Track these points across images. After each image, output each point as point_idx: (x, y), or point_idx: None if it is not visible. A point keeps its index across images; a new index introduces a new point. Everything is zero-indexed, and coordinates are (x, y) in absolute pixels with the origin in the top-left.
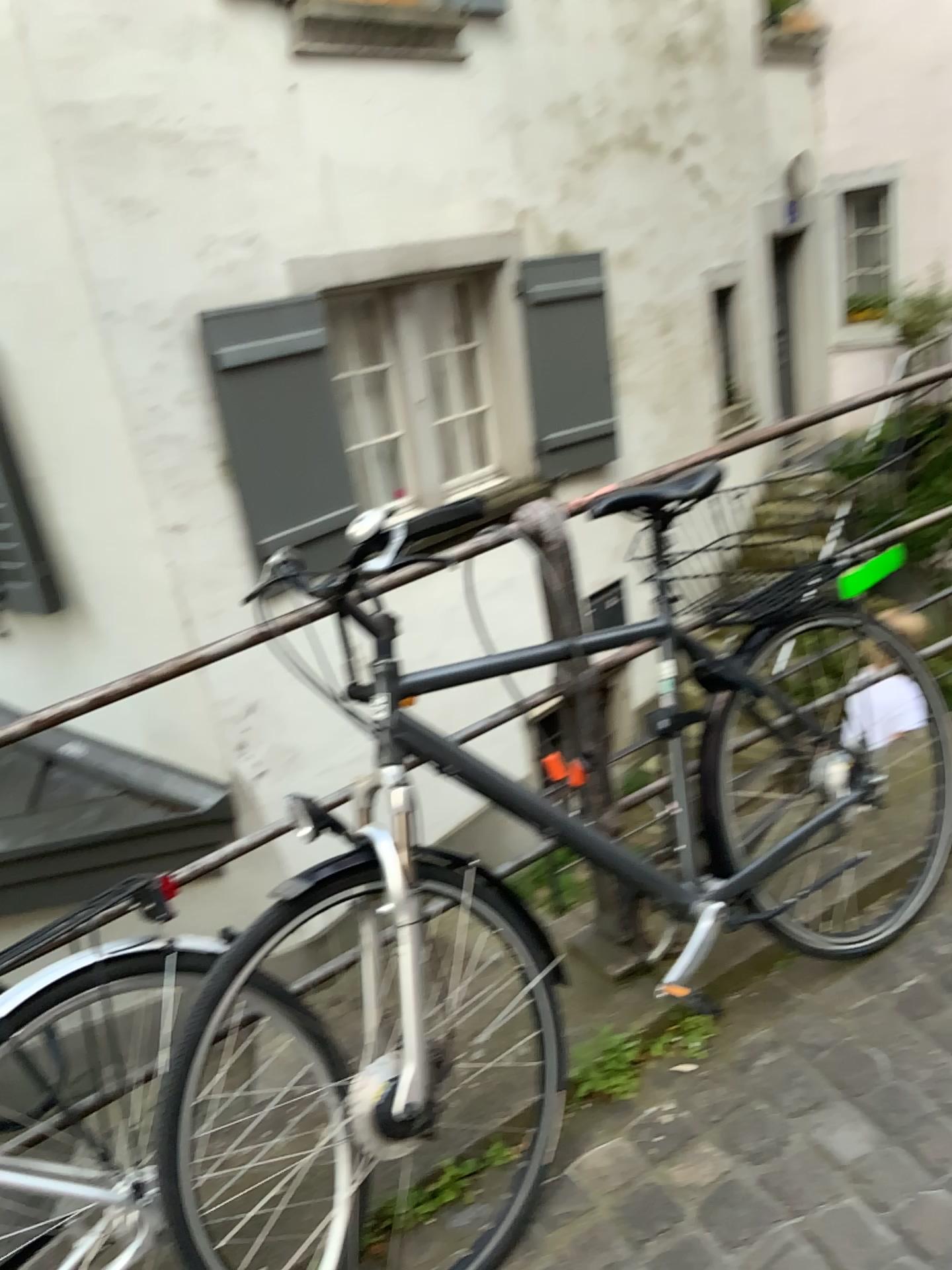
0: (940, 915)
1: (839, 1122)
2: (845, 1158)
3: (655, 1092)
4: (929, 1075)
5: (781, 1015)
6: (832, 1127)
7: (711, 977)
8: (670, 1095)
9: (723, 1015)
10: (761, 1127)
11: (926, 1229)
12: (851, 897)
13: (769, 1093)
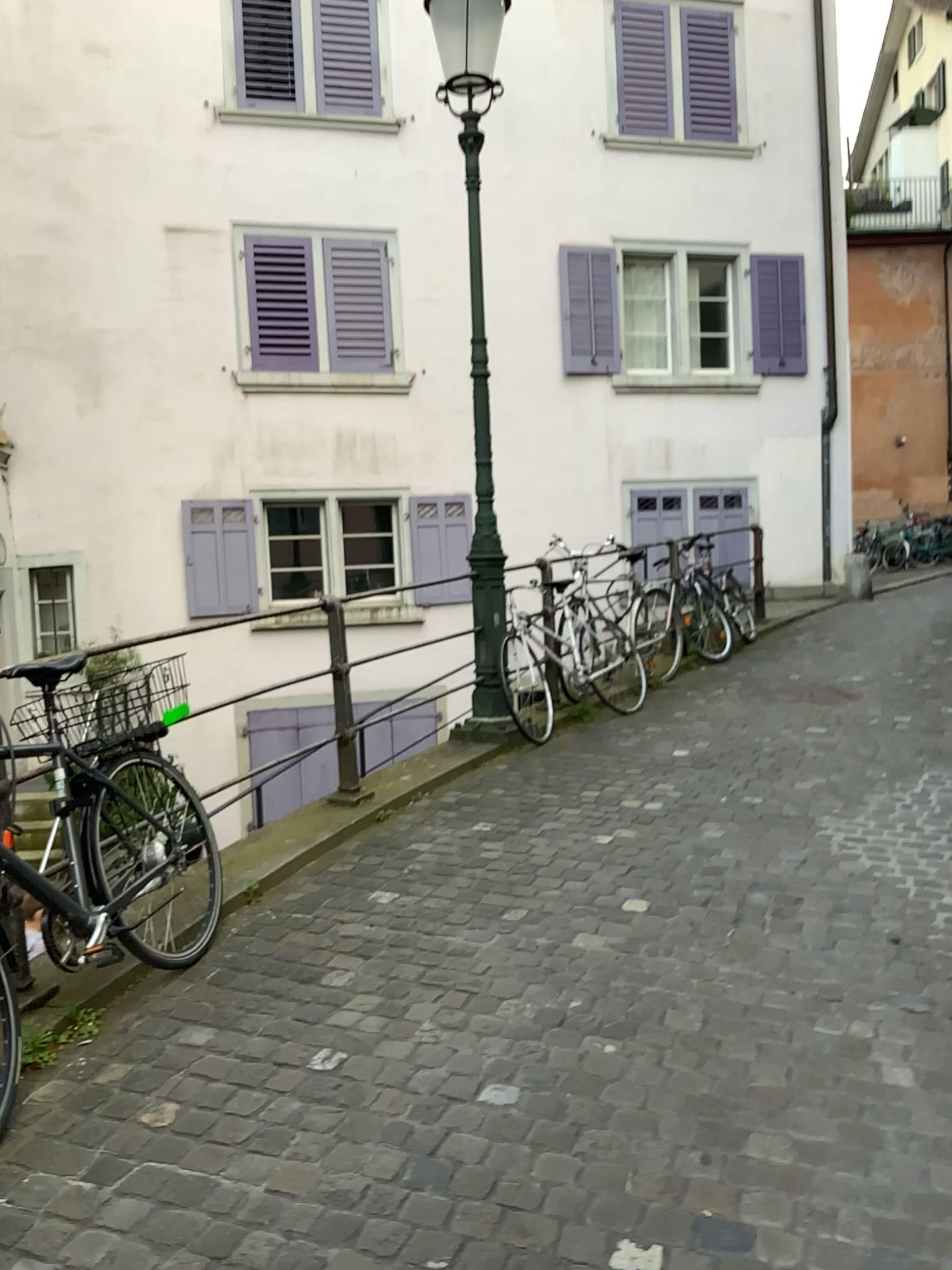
0: (224, 940)
1: (194, 1027)
2: (203, 1037)
3: (73, 1050)
4: (238, 998)
5: (142, 1001)
6: (191, 1030)
7: (90, 996)
8: (83, 1049)
9: (104, 1011)
10: (149, 1042)
11: (255, 1046)
12: (168, 944)
13: (148, 1030)
